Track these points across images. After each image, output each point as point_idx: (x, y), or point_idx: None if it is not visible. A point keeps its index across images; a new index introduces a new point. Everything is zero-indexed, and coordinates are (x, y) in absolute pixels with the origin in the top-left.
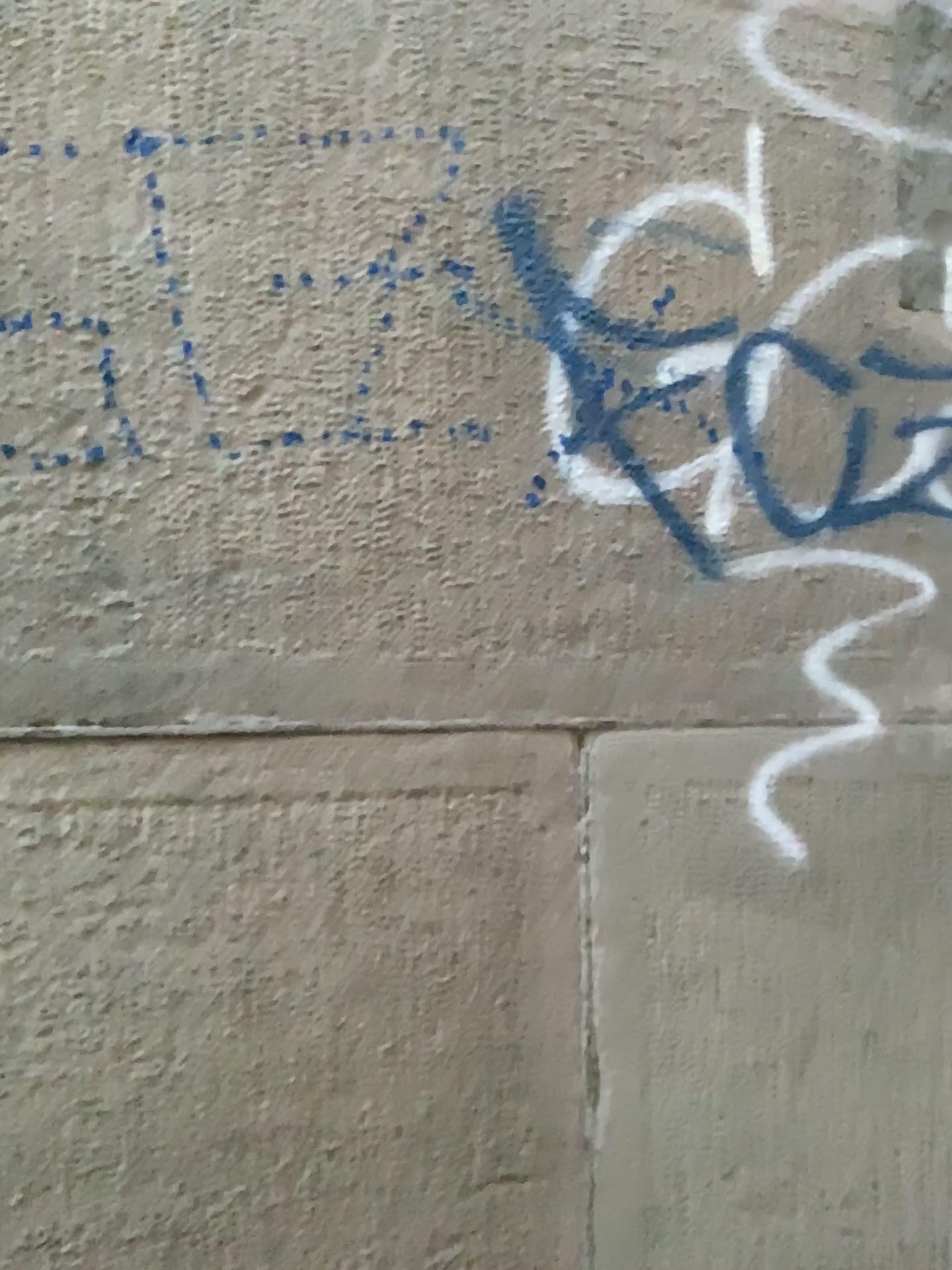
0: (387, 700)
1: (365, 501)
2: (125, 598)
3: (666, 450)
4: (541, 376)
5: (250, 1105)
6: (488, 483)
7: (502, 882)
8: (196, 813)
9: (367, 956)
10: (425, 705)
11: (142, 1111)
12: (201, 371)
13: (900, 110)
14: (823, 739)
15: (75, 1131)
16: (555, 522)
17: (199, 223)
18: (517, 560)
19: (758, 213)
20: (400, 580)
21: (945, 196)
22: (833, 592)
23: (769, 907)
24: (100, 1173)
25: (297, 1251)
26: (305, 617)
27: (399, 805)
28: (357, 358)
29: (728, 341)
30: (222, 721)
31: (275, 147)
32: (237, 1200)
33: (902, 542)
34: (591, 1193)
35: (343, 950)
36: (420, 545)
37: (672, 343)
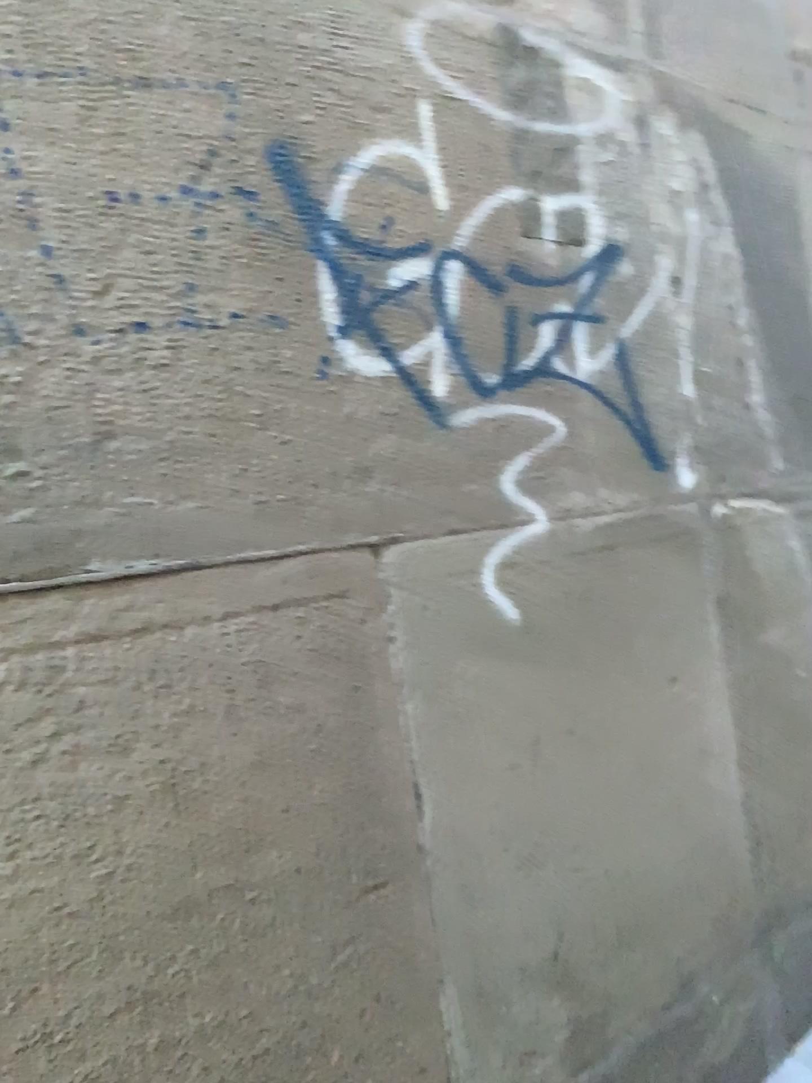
0: (243, 536)
1: (206, 378)
2: (25, 468)
3: (402, 335)
4: (315, 279)
5: (188, 878)
6: (291, 361)
7: (341, 666)
8: (112, 645)
9: (257, 740)
10: (270, 537)
11: (104, 904)
12: (62, 271)
13: (506, 99)
14: (520, 536)
15: (50, 935)
16: (339, 390)
17: (43, 144)
18: (318, 420)
19: (435, 165)
20: (240, 440)
21: (537, 161)
22: (513, 432)
23: (506, 657)
24: (76, 966)
25: (237, 987)
26: (173, 474)
27: (263, 618)
28: (184, 263)
29: (430, 256)
30: (120, 566)
31: (96, 84)
32: (189, 958)
33: (546, 396)
34: (428, 885)
35: (240, 739)
36: (250, 411)
37: (396, 256)
